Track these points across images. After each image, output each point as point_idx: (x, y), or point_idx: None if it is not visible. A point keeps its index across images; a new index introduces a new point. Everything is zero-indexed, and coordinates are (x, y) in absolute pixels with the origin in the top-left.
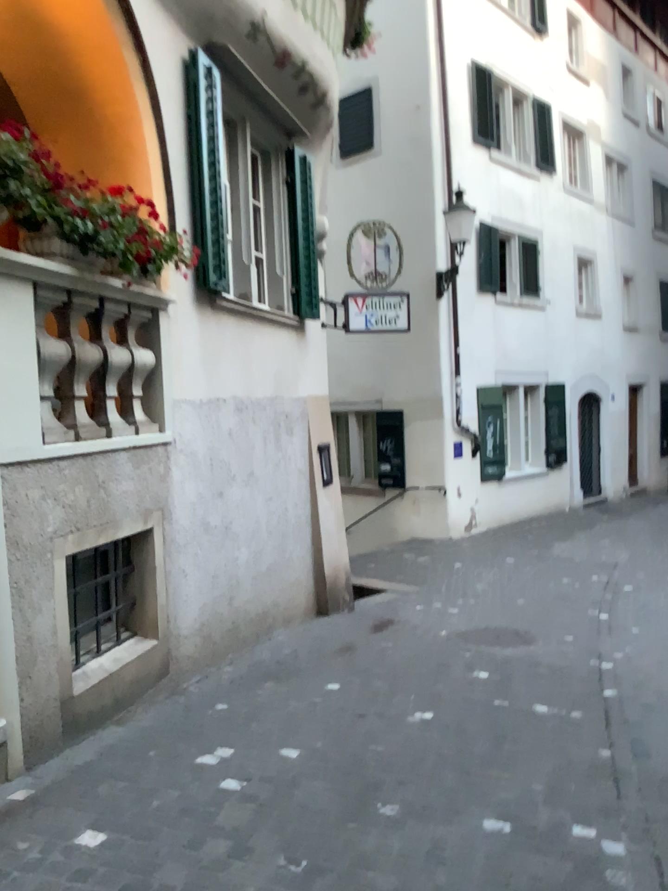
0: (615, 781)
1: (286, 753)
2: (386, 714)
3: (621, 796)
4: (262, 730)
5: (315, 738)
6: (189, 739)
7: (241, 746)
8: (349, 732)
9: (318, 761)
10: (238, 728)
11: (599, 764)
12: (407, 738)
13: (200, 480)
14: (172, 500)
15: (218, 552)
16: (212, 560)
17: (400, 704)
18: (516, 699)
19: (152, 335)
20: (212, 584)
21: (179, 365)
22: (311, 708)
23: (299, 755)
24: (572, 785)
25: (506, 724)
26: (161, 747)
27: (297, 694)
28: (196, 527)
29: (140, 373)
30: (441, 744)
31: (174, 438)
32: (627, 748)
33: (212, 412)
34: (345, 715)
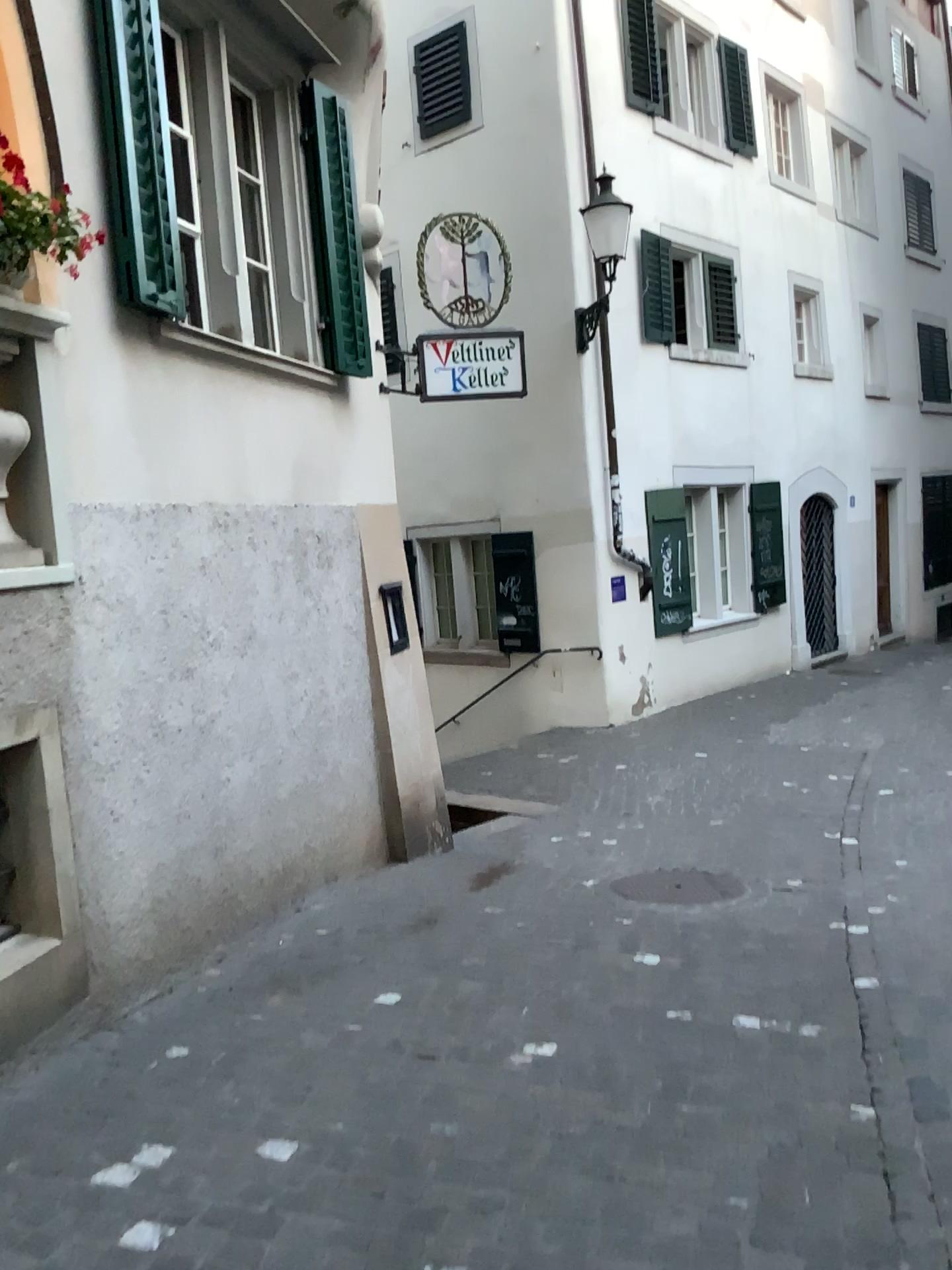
0: (885, 1186)
1: (268, 1153)
2: (470, 1055)
3: (898, 1220)
4: (236, 1102)
5: (329, 1116)
6: (92, 1130)
7: (186, 1142)
8: (395, 1099)
9: (324, 1170)
10: (191, 1100)
11: (854, 1145)
12: (500, 1106)
13: (139, 648)
14: (86, 686)
15: (182, 773)
16: (172, 786)
17: (496, 1032)
18: (703, 1012)
19: (27, 389)
20: (174, 828)
21: (90, 445)
22: (336, 1048)
23: (293, 1156)
24: (805, 1199)
25: (684, 1065)
26: (32, 1153)
27: (317, 1019)
28: (136, 731)
29: (3, 457)
30: (564, 1114)
31: (85, 576)
32: (904, 1107)
33: (161, 528)
34: (395, 1062)
